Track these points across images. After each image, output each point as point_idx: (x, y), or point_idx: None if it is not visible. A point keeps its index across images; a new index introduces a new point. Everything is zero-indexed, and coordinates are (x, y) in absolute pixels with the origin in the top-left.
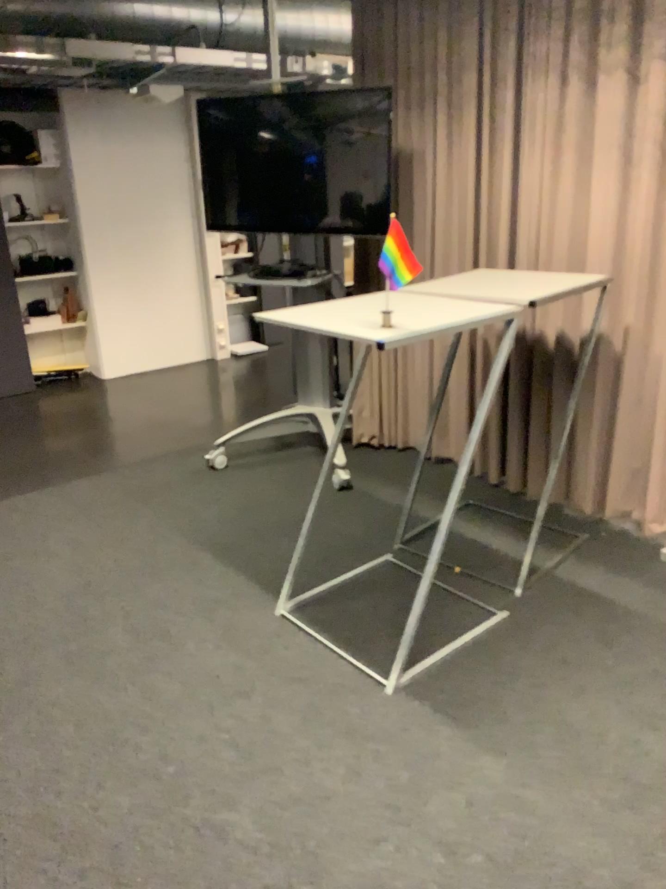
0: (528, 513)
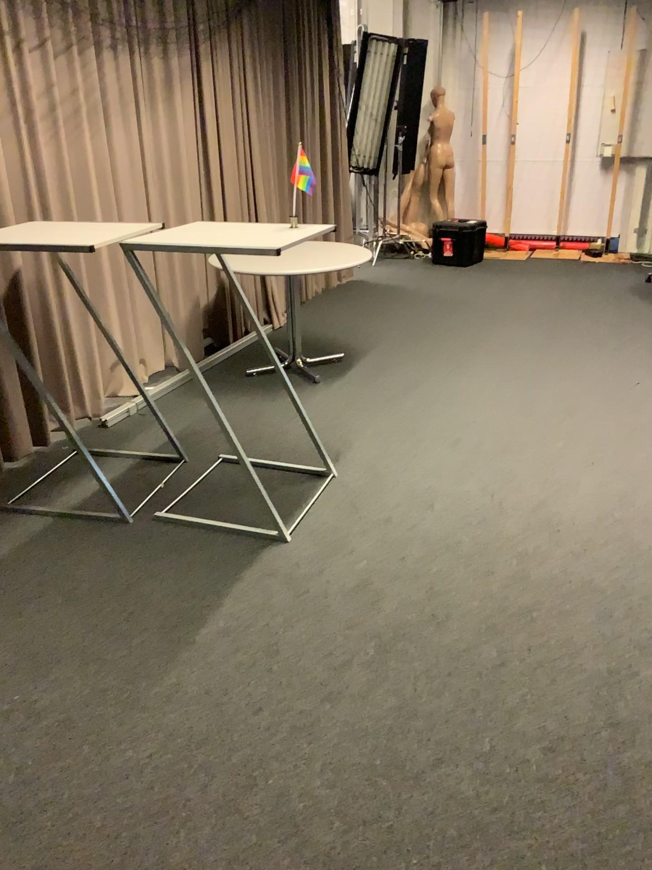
0: (28, 476)
